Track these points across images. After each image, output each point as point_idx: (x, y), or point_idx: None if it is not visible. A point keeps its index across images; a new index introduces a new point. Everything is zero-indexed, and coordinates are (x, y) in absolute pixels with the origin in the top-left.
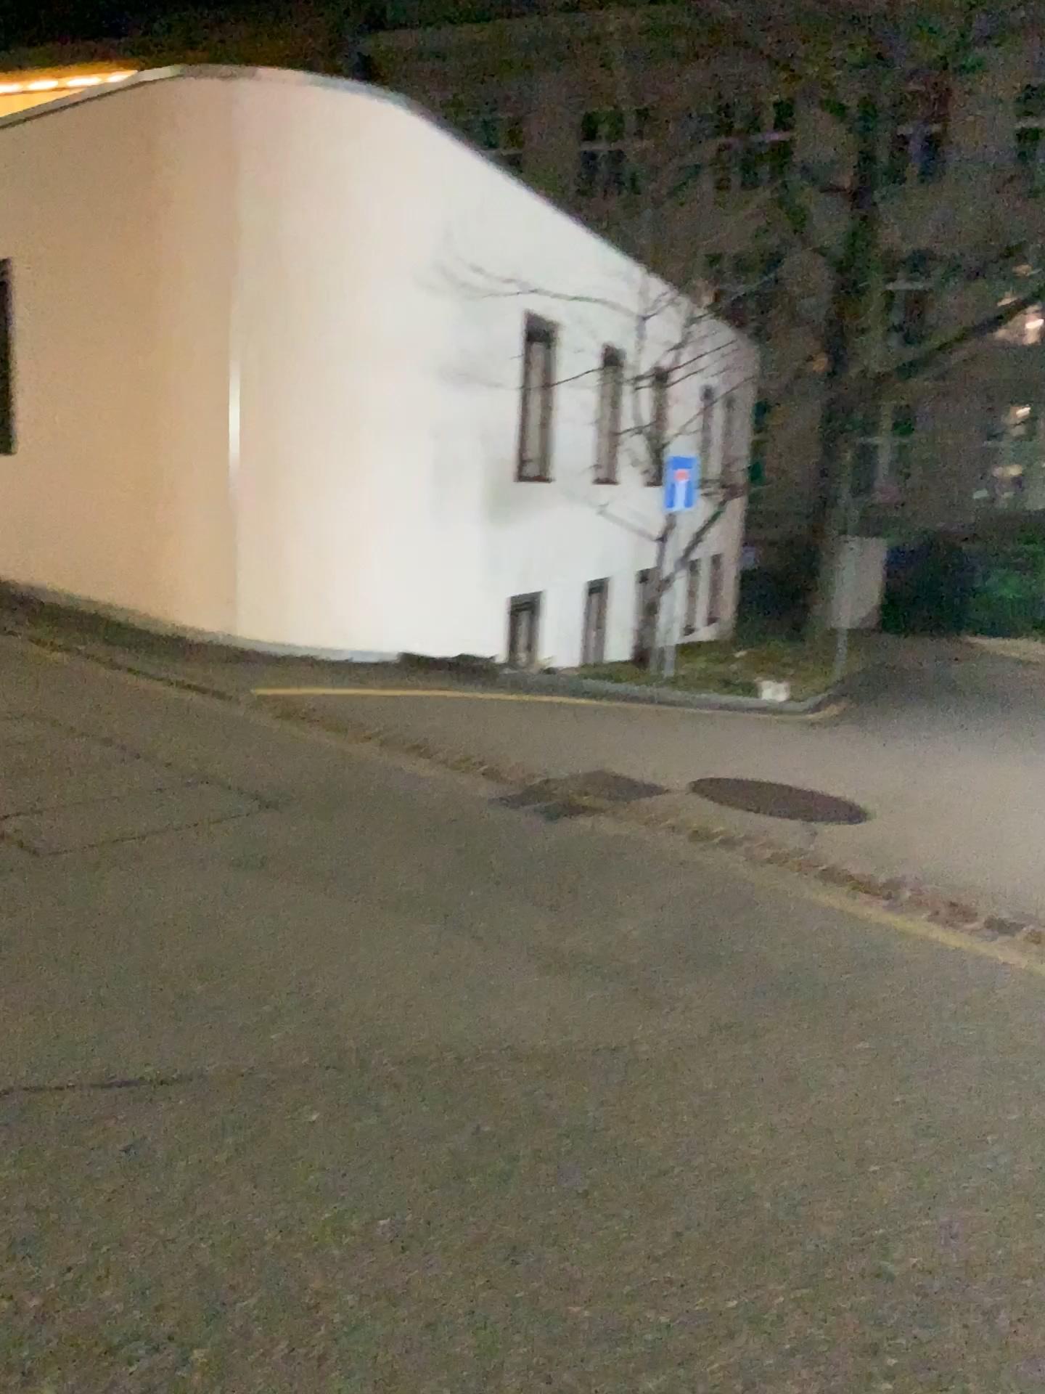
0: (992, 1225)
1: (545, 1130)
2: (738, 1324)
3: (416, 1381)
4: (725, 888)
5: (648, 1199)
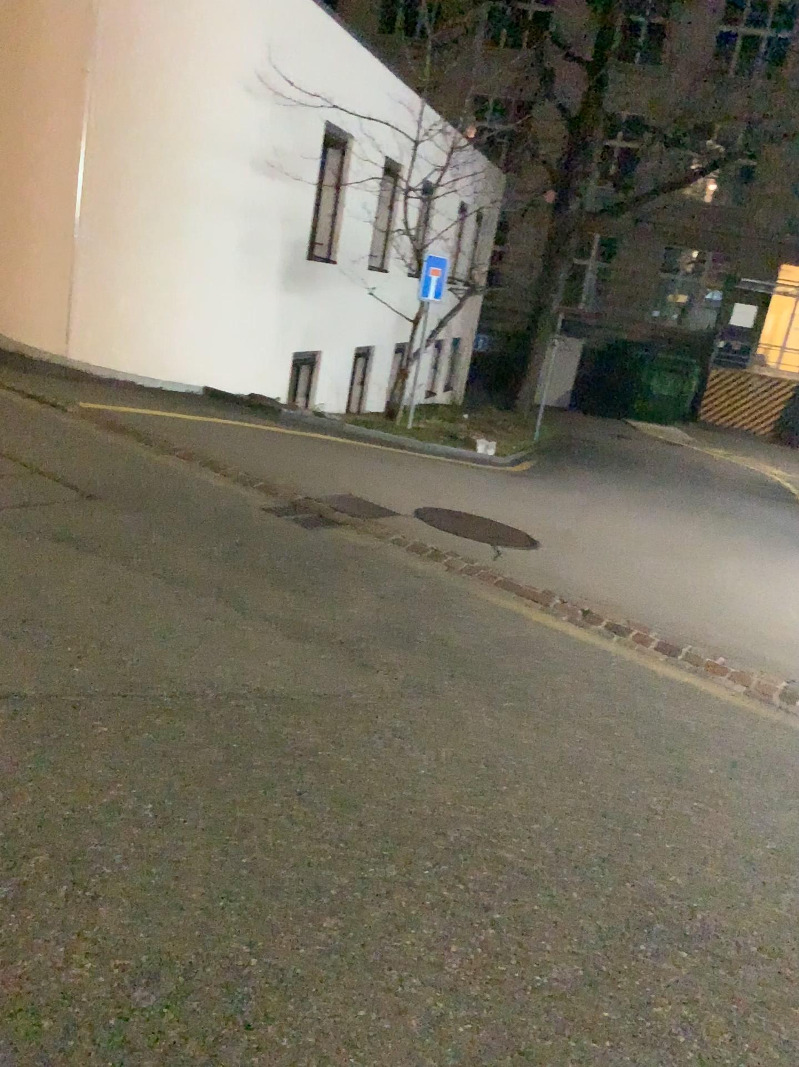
0: (578, 830)
1: (273, 748)
2: (393, 886)
3: (159, 915)
4: (428, 587)
5: (341, 800)
